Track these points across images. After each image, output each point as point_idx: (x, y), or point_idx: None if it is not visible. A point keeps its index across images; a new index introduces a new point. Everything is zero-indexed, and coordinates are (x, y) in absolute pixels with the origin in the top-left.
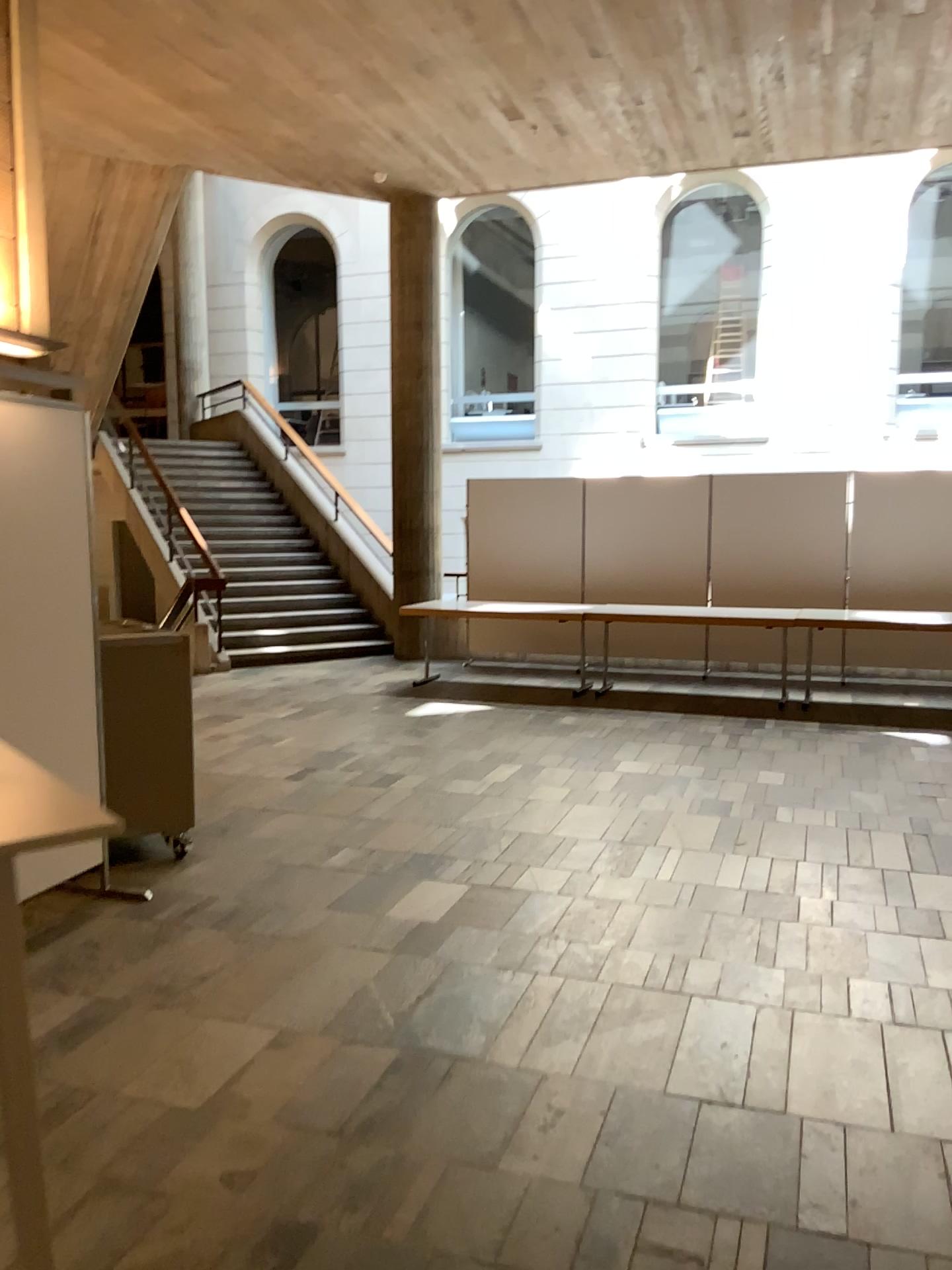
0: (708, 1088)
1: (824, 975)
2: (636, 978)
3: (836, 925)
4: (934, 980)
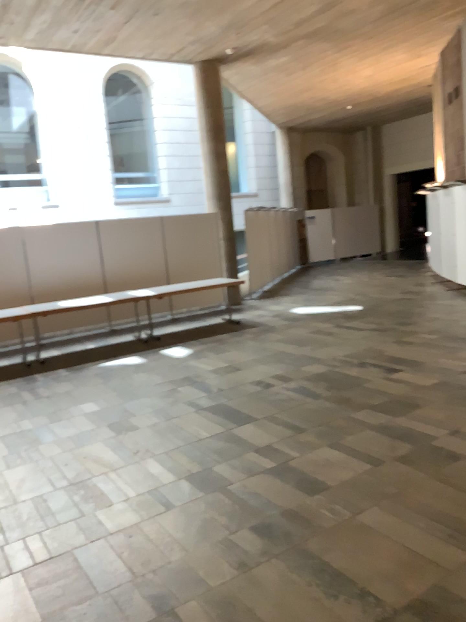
0: (375, 616)
1: (294, 507)
2: (229, 571)
3: (254, 475)
4: (331, 482)
